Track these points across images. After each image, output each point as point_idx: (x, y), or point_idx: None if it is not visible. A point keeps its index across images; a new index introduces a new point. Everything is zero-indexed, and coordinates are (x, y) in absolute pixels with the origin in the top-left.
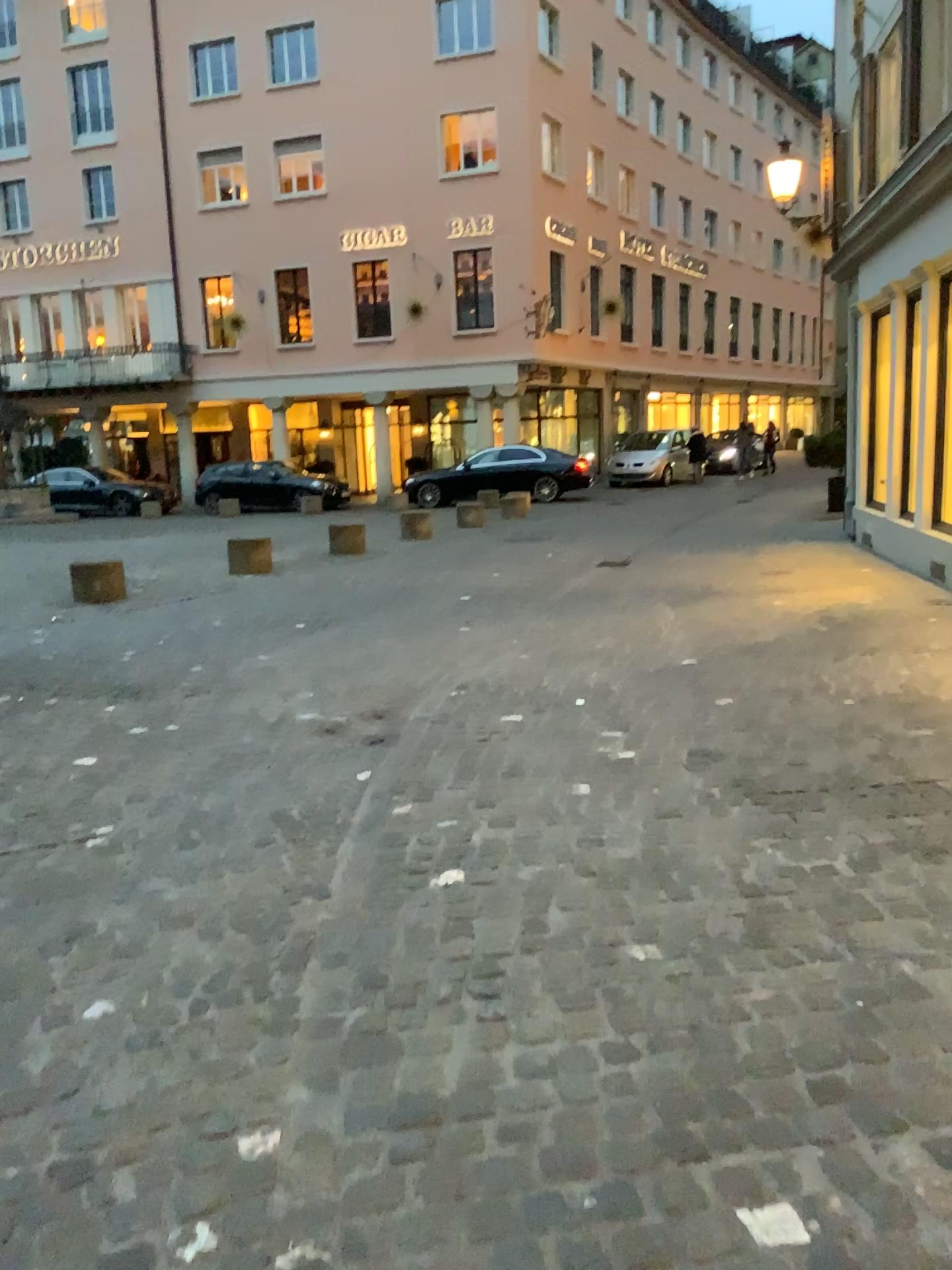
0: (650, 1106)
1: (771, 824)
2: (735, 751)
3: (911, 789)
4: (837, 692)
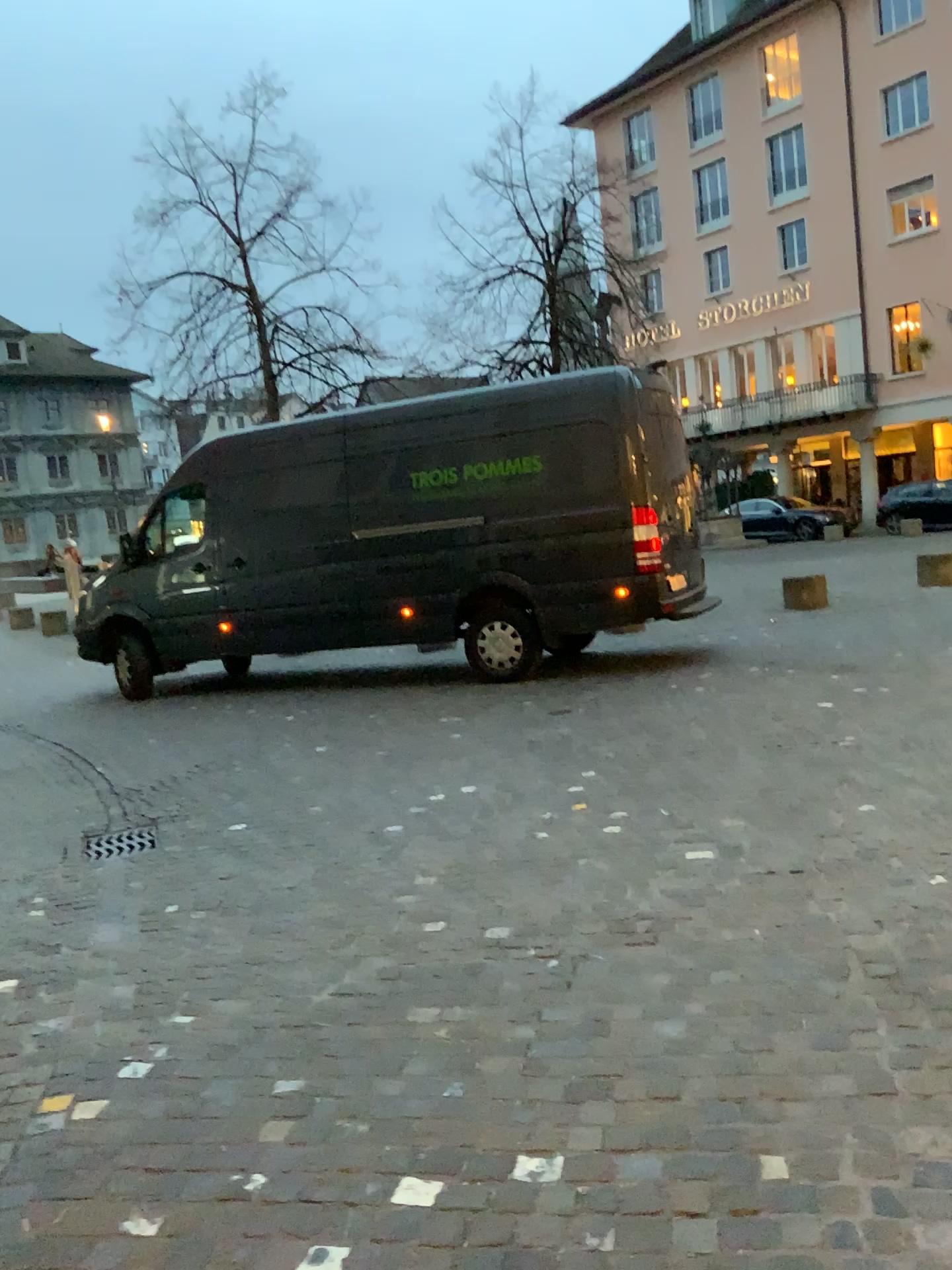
0: None
1: None
2: None
3: None
4: None
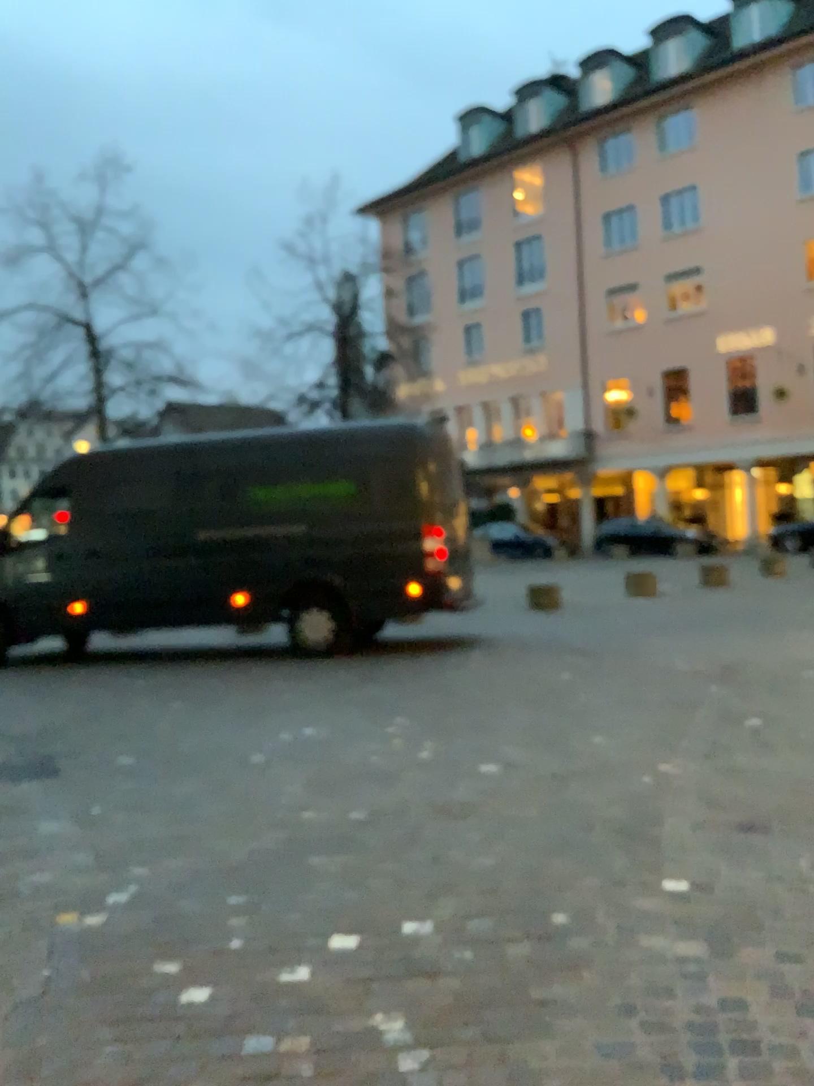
0: None
1: None
2: None
3: None
4: None
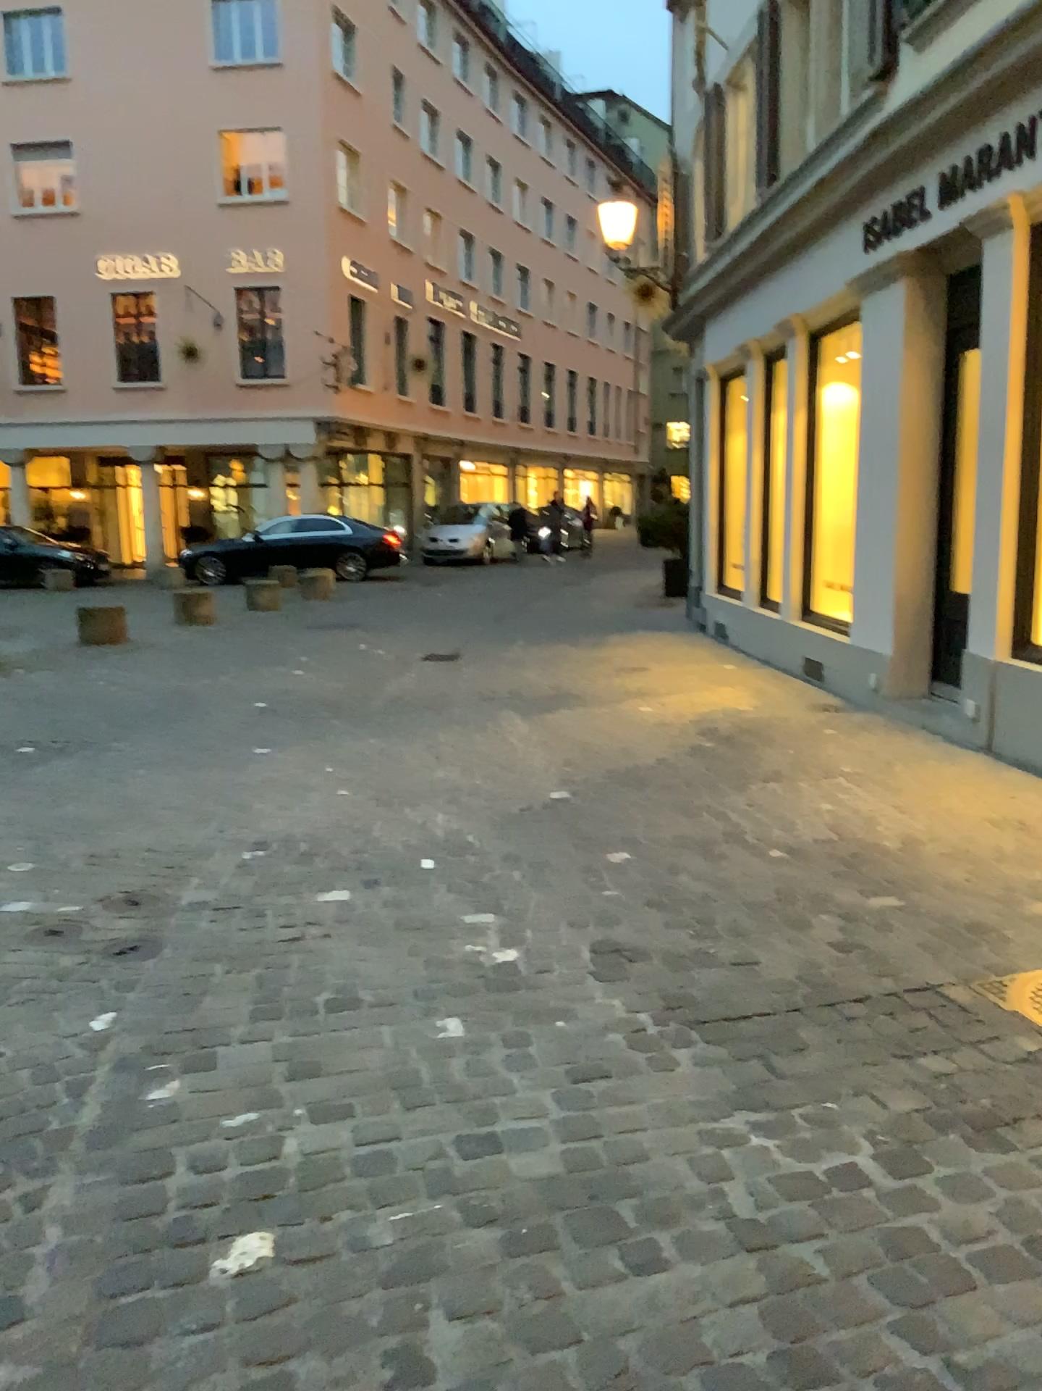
0: None
1: (743, 1087)
2: (654, 945)
3: (913, 1004)
4: (760, 840)
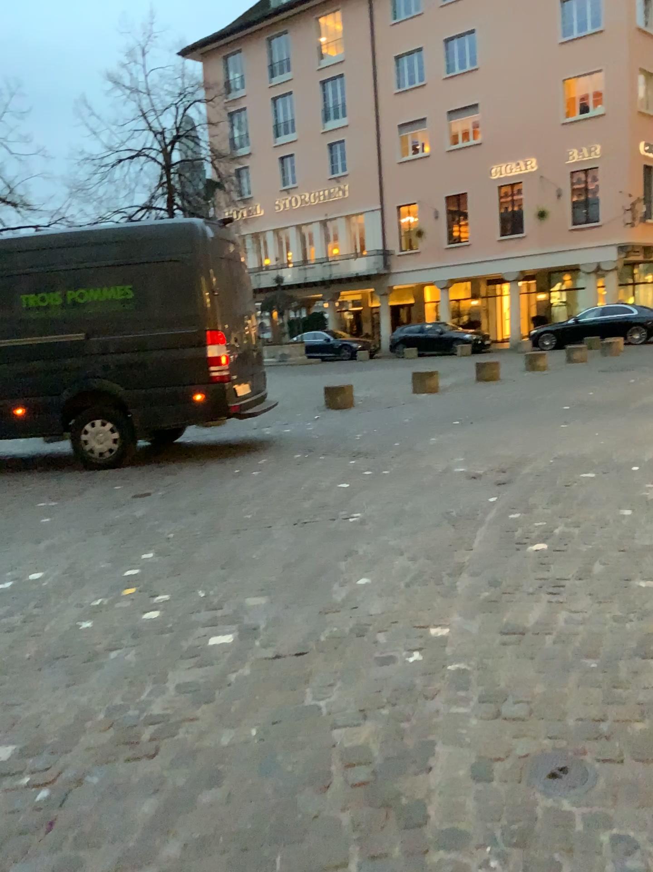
0: (631, 636)
1: None
2: None
3: None
4: None
